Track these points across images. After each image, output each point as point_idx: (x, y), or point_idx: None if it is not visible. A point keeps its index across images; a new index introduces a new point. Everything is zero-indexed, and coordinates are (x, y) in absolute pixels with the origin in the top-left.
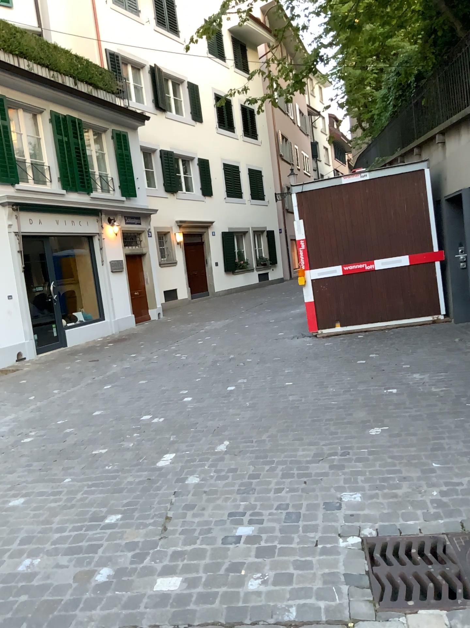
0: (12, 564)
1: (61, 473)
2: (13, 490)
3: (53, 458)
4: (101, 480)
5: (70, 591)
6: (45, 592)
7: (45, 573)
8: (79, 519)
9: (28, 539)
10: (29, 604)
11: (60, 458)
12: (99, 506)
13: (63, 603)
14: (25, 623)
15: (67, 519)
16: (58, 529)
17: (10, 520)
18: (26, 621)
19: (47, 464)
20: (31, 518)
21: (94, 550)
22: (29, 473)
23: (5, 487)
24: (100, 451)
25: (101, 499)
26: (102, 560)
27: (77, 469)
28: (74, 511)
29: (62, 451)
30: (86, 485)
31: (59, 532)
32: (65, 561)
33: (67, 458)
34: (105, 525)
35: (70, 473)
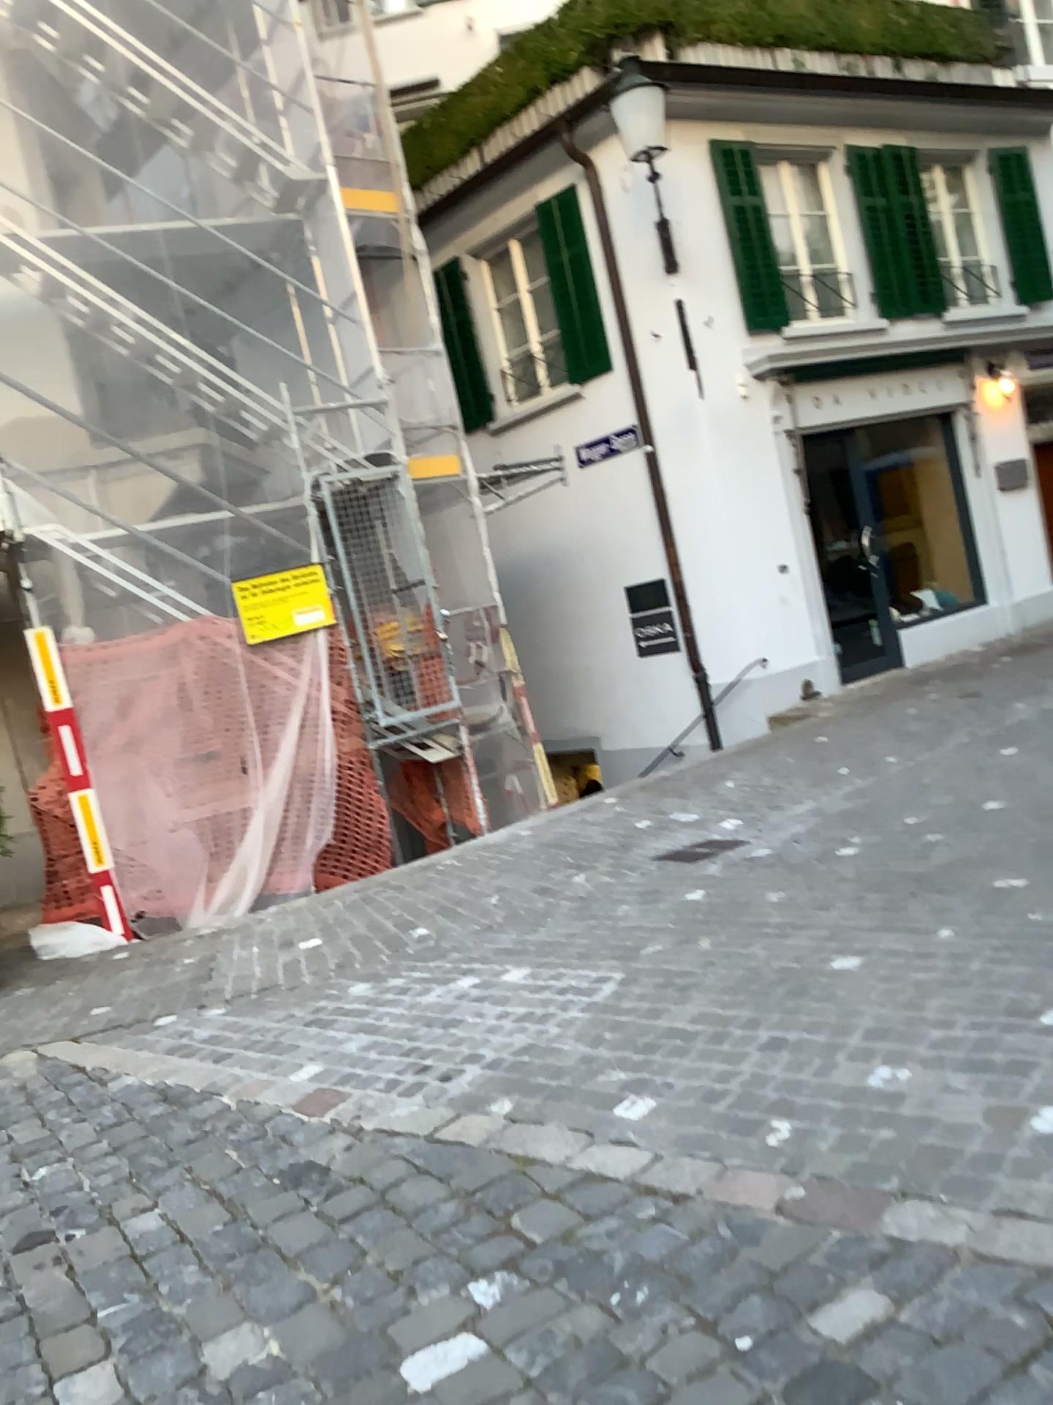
0: (858, 1071)
1: (932, 920)
2: (837, 940)
3: (908, 889)
4: (1022, 940)
5: (982, 1138)
6: (930, 1130)
7: (925, 1097)
8: (981, 1009)
9: (881, 1031)
10: (901, 1144)
11: (925, 889)
12: (1025, 991)
13: (971, 1157)
14: (899, 1176)
15: (957, 1006)
16: (941, 1023)
17: (841, 994)
18: (899, 1172)
19: (898, 898)
20: (882, 995)
21: (1024, 1071)
22: (865, 914)
23: (820, 934)
24: (1013, 882)
25: (1027, 977)
26: (1044, 1094)
27: (964, 914)
28: (970, 992)
29: (928, 876)
30: (989, 947)
31: (944, 1028)
32: (963, 1083)
33: (939, 891)
34: (1042, 1029)
35: (951, 921)
